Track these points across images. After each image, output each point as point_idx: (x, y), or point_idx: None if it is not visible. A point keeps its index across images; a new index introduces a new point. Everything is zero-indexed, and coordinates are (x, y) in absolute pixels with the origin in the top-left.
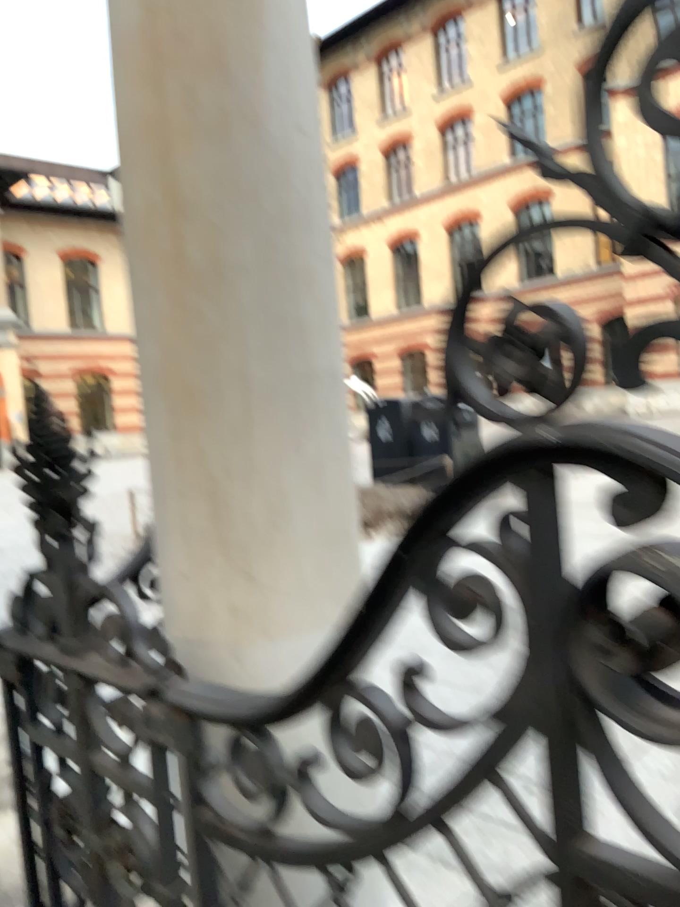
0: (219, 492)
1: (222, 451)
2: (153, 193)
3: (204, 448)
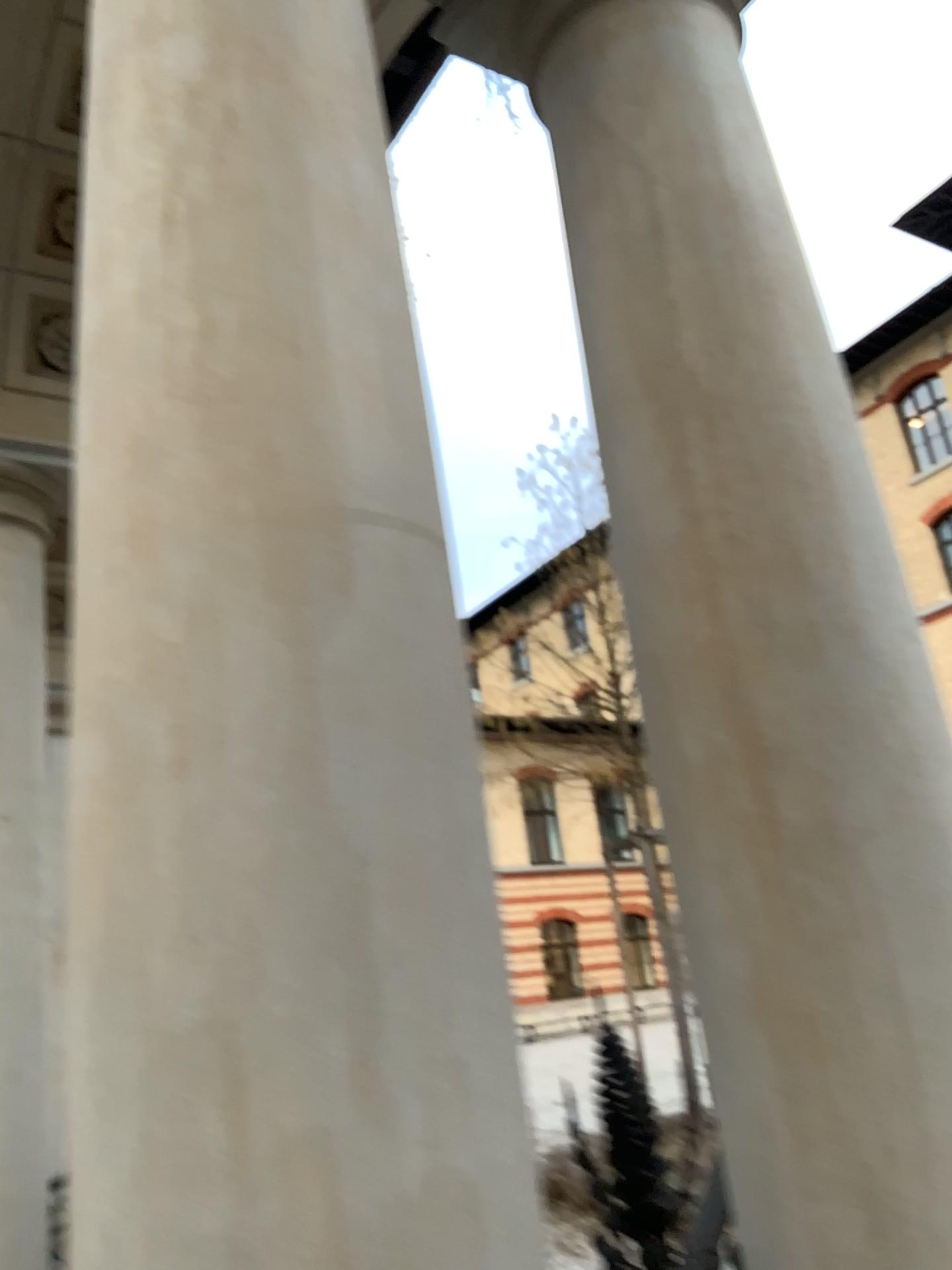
0: (949, 1164)
1: (942, 1091)
2: (775, 707)
3: (911, 1087)
